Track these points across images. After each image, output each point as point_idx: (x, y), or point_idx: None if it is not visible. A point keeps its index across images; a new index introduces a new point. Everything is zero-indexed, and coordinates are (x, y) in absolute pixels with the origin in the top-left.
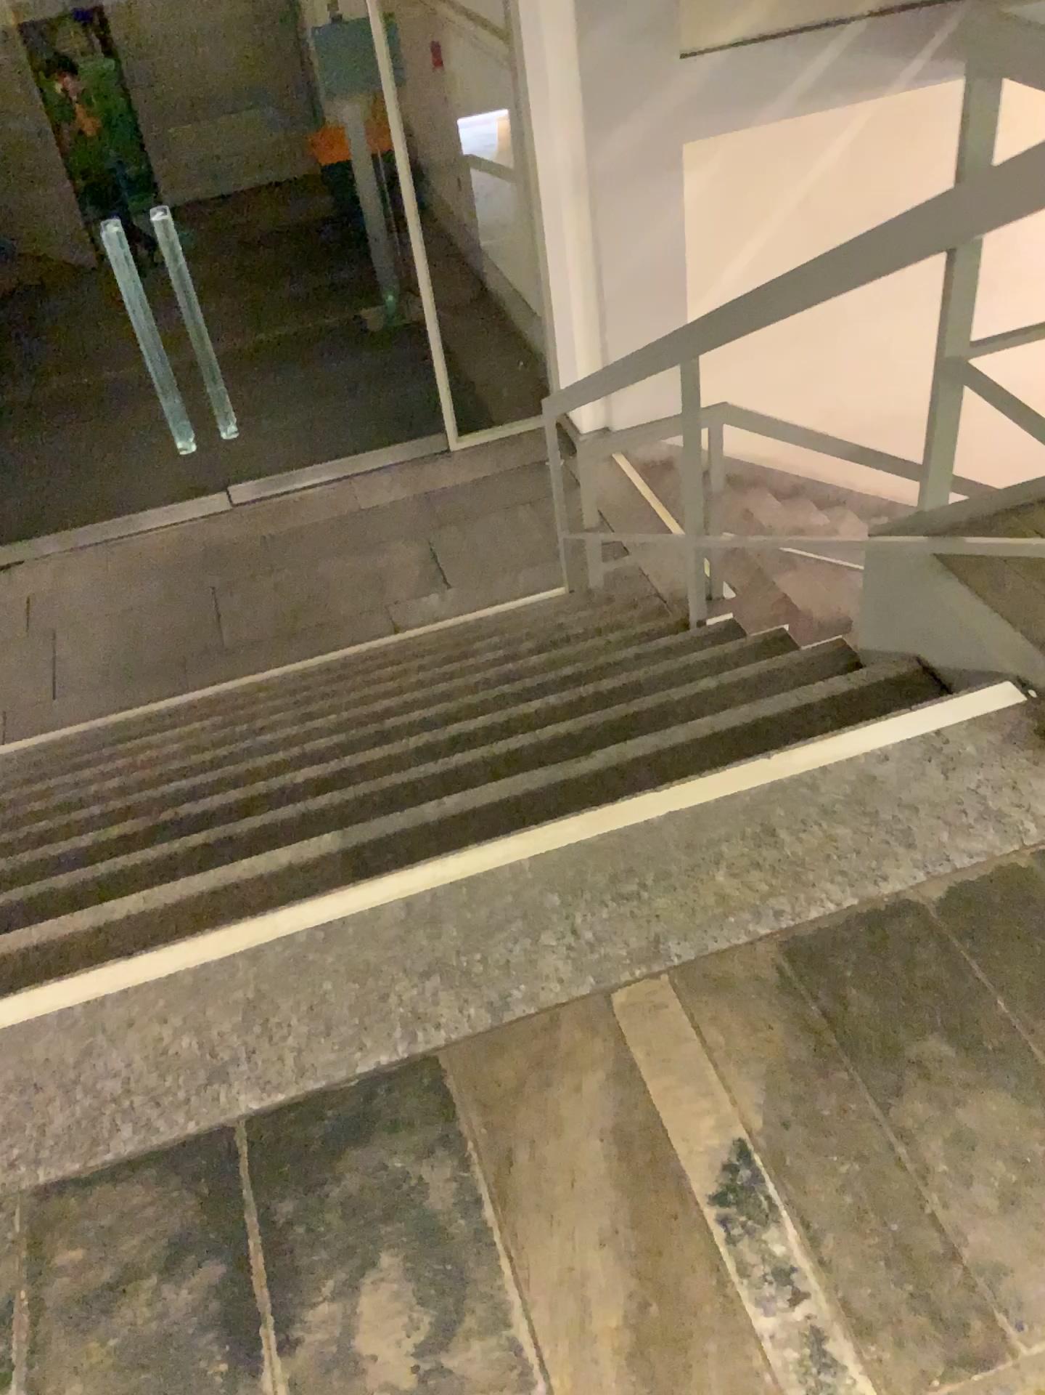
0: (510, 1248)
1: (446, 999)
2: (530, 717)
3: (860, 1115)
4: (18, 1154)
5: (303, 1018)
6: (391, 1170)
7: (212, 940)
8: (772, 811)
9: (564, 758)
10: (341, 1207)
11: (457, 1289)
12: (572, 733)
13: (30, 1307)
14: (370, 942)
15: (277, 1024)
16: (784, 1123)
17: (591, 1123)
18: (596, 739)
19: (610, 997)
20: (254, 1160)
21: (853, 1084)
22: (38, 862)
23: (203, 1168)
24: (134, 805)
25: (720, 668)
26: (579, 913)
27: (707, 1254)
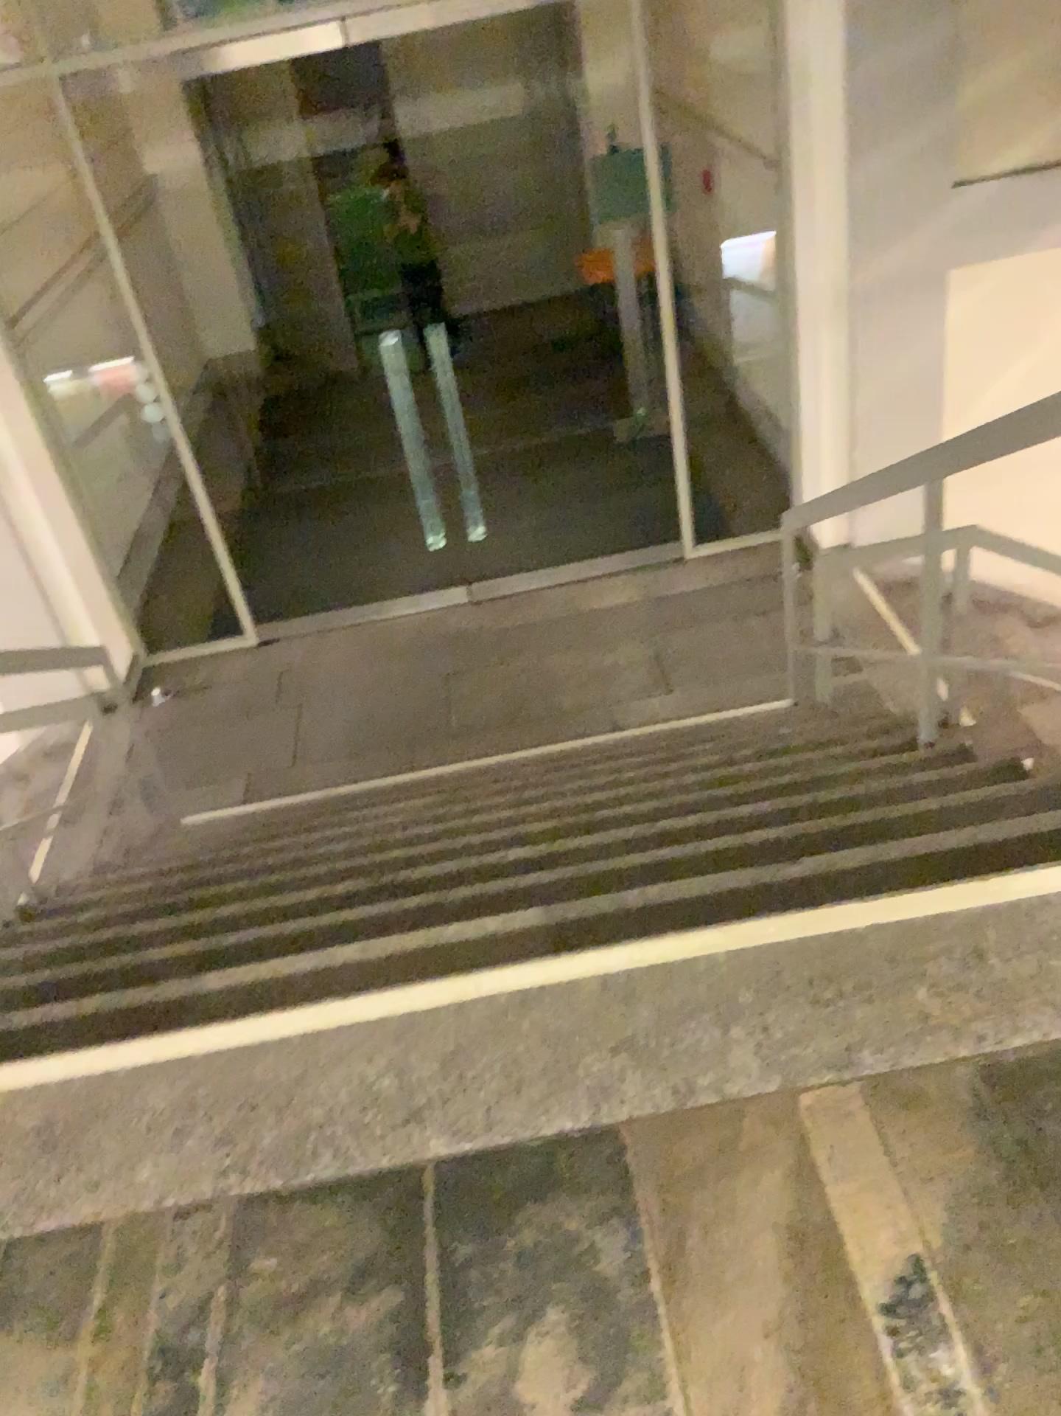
0: (673, 1323)
1: (632, 1075)
2: (742, 821)
3: (1047, 1250)
4: (229, 1162)
5: (495, 1075)
6: (564, 1229)
7: (418, 993)
8: (980, 931)
9: (772, 862)
10: (515, 1257)
11: (617, 1353)
12: (783, 839)
13: (226, 1302)
14: (564, 1012)
15: (471, 1077)
16: (965, 1244)
17: (764, 1215)
18: (807, 847)
19: (796, 1095)
20: (437, 1200)
21: (1042, 1217)
22: (268, 909)
23: (391, 1200)
24: (357, 867)
25: (943, 789)
26: (770, 1009)
27: (871, 1363)
